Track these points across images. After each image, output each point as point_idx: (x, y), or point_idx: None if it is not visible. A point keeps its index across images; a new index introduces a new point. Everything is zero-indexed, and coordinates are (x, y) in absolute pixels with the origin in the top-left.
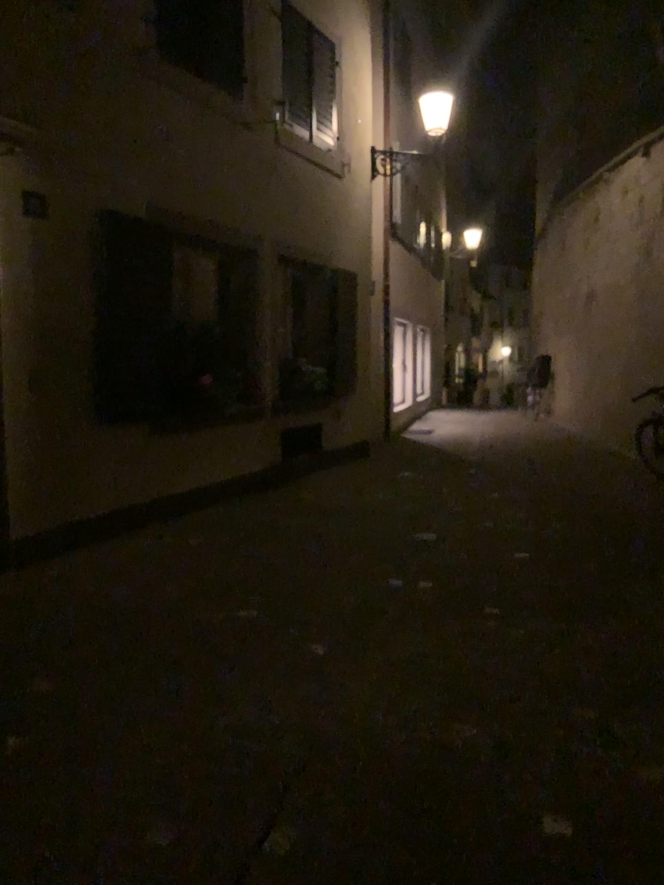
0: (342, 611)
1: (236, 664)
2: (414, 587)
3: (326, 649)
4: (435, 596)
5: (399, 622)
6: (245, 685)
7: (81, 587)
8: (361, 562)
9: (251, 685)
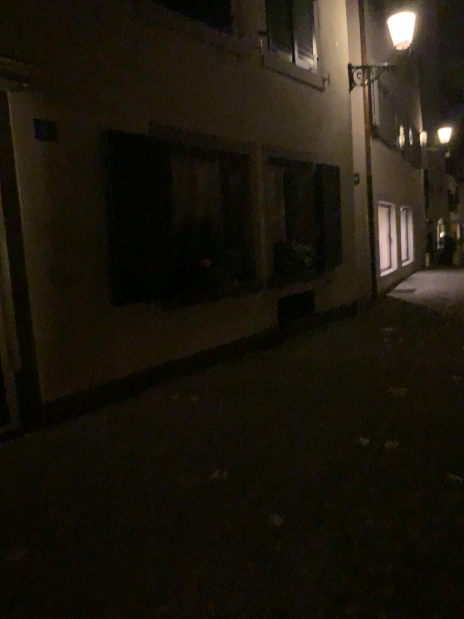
0: (306, 473)
1: (193, 536)
2: (379, 445)
3: (282, 521)
4: (398, 457)
5: (359, 489)
6: (195, 564)
7: (87, 446)
8: (334, 418)
9: (200, 563)
